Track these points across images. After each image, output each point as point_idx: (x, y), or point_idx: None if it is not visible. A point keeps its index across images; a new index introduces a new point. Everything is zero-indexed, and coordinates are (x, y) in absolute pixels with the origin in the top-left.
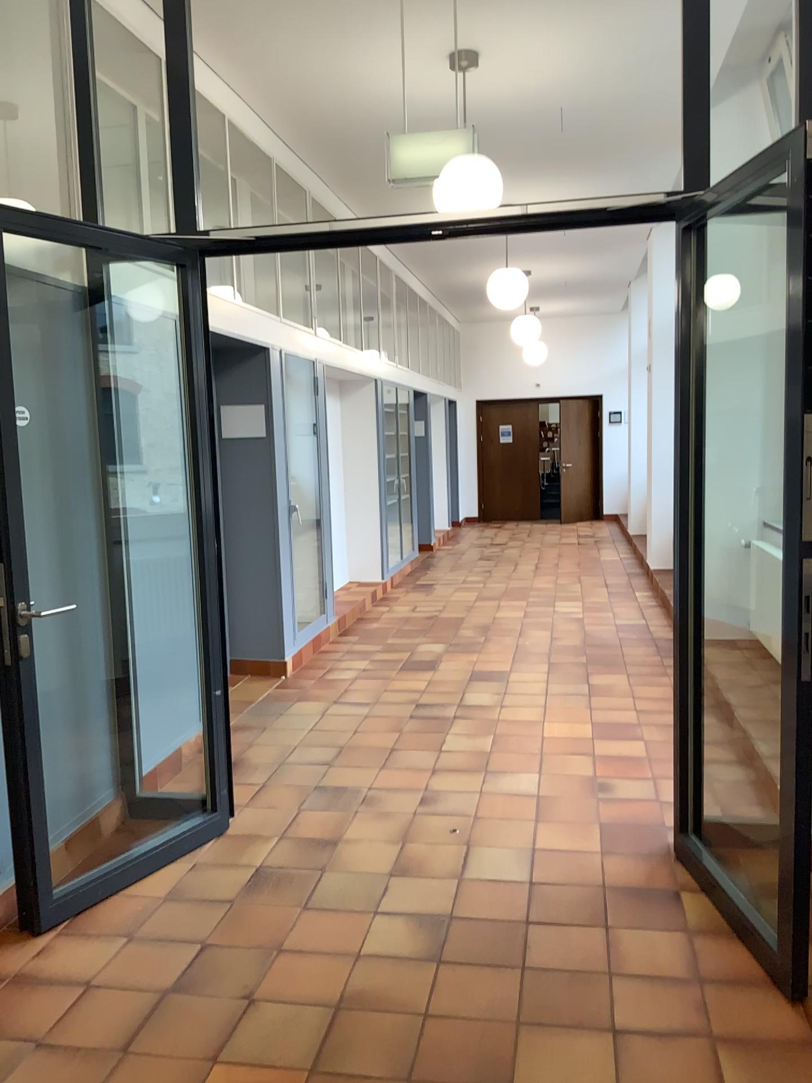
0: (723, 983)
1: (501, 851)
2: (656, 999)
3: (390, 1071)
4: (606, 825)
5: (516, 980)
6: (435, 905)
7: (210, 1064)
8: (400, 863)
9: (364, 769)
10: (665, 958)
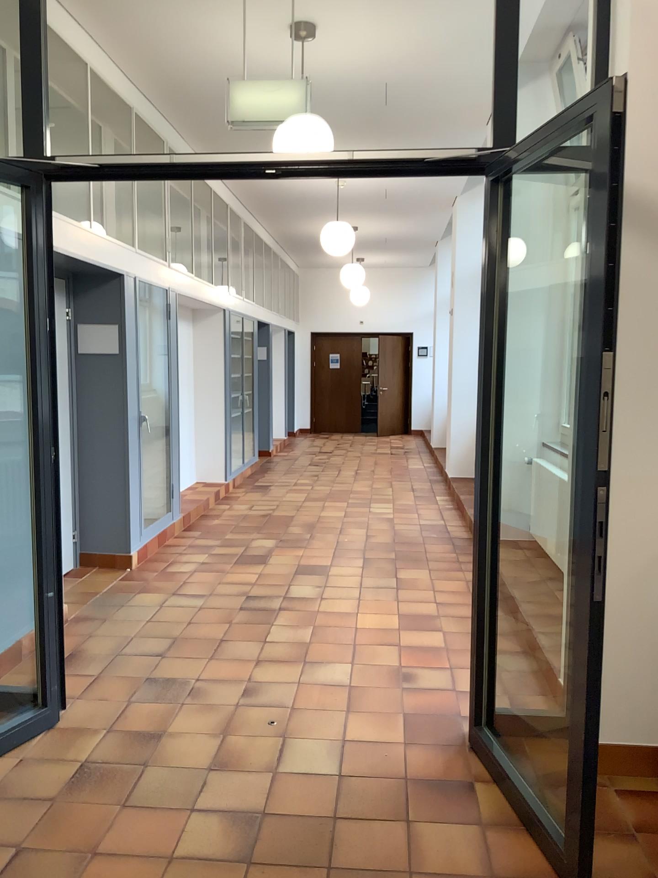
0: None
1: (313, 743)
2: None
3: None
4: (410, 716)
5: None
6: (249, 801)
7: None
8: (218, 757)
9: (194, 660)
10: (461, 855)
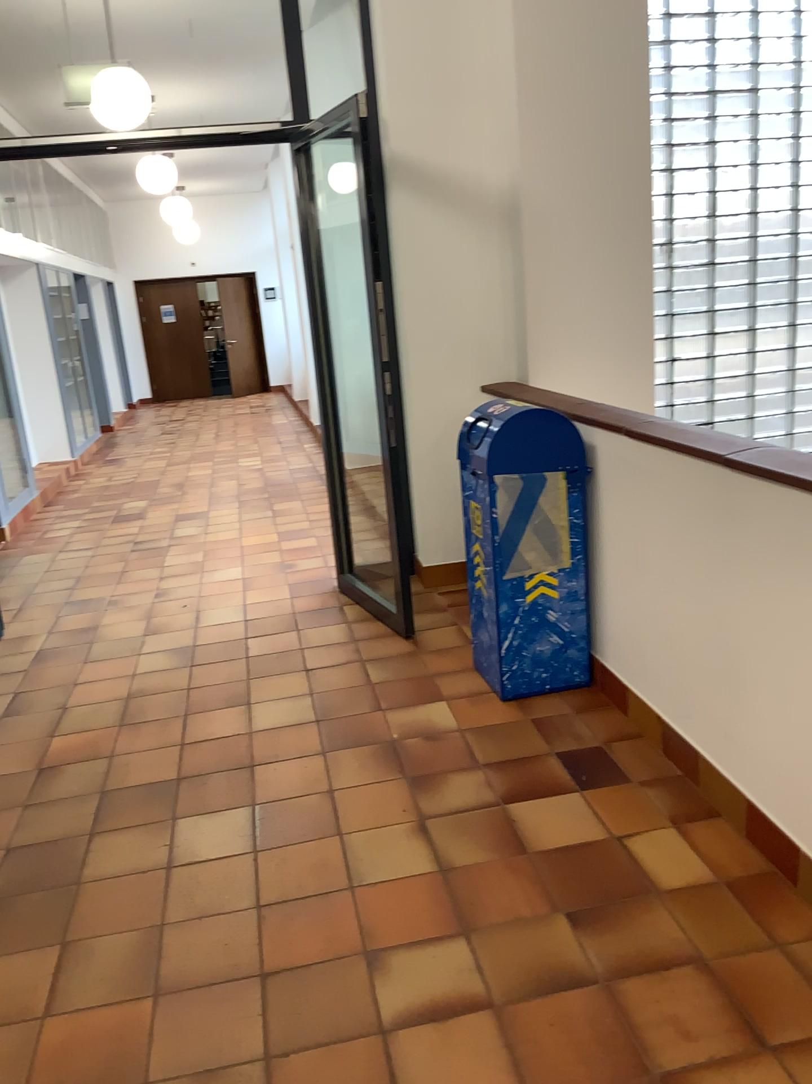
0: (368, 638)
1: (220, 608)
2: (329, 652)
3: (171, 712)
4: (292, 582)
5: (243, 662)
6: (181, 641)
7: (50, 735)
8: (149, 626)
9: (103, 585)
10: (334, 635)
